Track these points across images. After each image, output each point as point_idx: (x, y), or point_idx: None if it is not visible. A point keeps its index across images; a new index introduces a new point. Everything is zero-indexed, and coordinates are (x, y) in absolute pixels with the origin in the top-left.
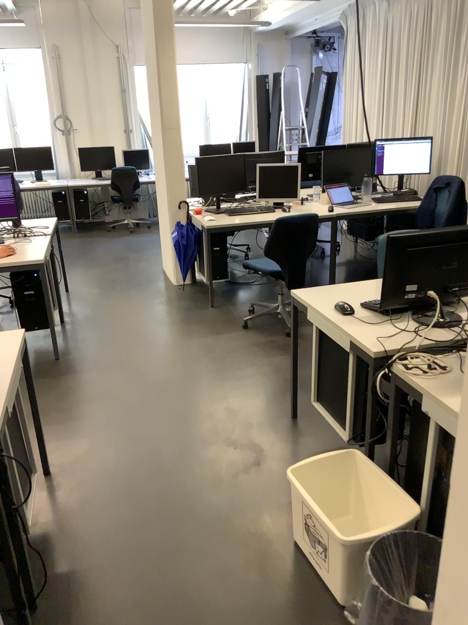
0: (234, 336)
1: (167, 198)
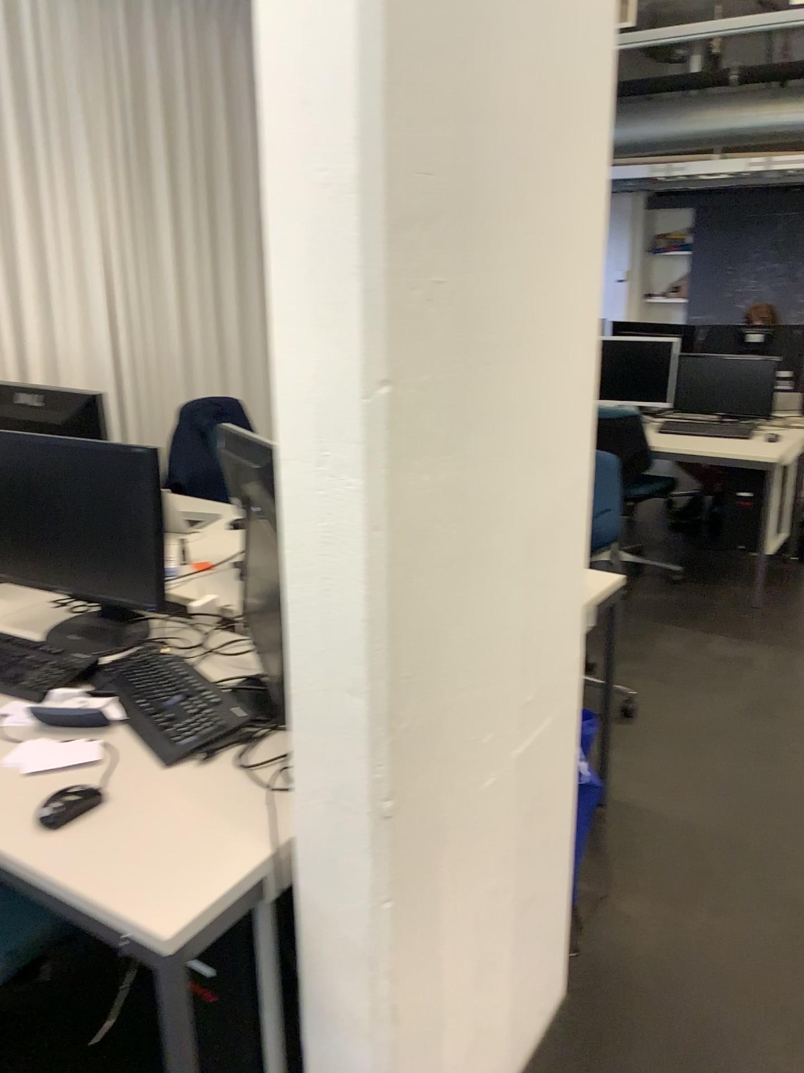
0: (684, 704)
1: (575, 645)
